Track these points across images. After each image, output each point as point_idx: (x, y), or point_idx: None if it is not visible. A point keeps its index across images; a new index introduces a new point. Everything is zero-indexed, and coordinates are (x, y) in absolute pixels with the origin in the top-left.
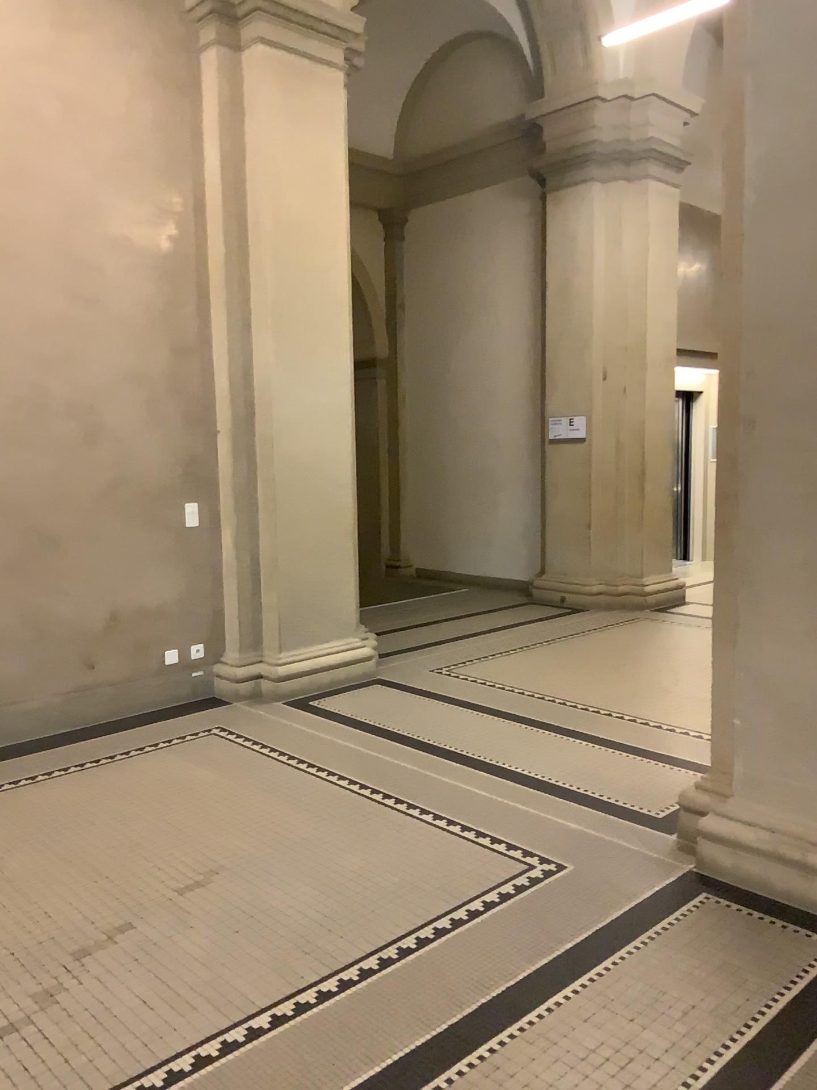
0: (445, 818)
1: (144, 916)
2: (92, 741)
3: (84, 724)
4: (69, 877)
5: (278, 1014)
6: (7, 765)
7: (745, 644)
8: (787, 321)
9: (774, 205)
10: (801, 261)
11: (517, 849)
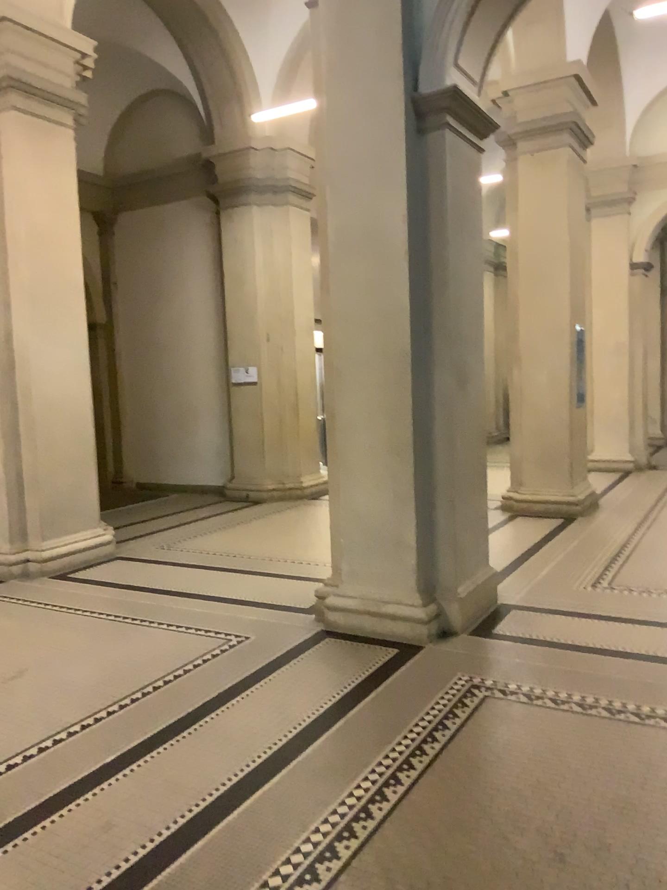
0: (175, 624)
1: None
2: None
3: None
4: None
5: (85, 722)
6: None
7: (344, 496)
8: (355, 316)
9: (345, 253)
10: (359, 284)
11: (221, 633)
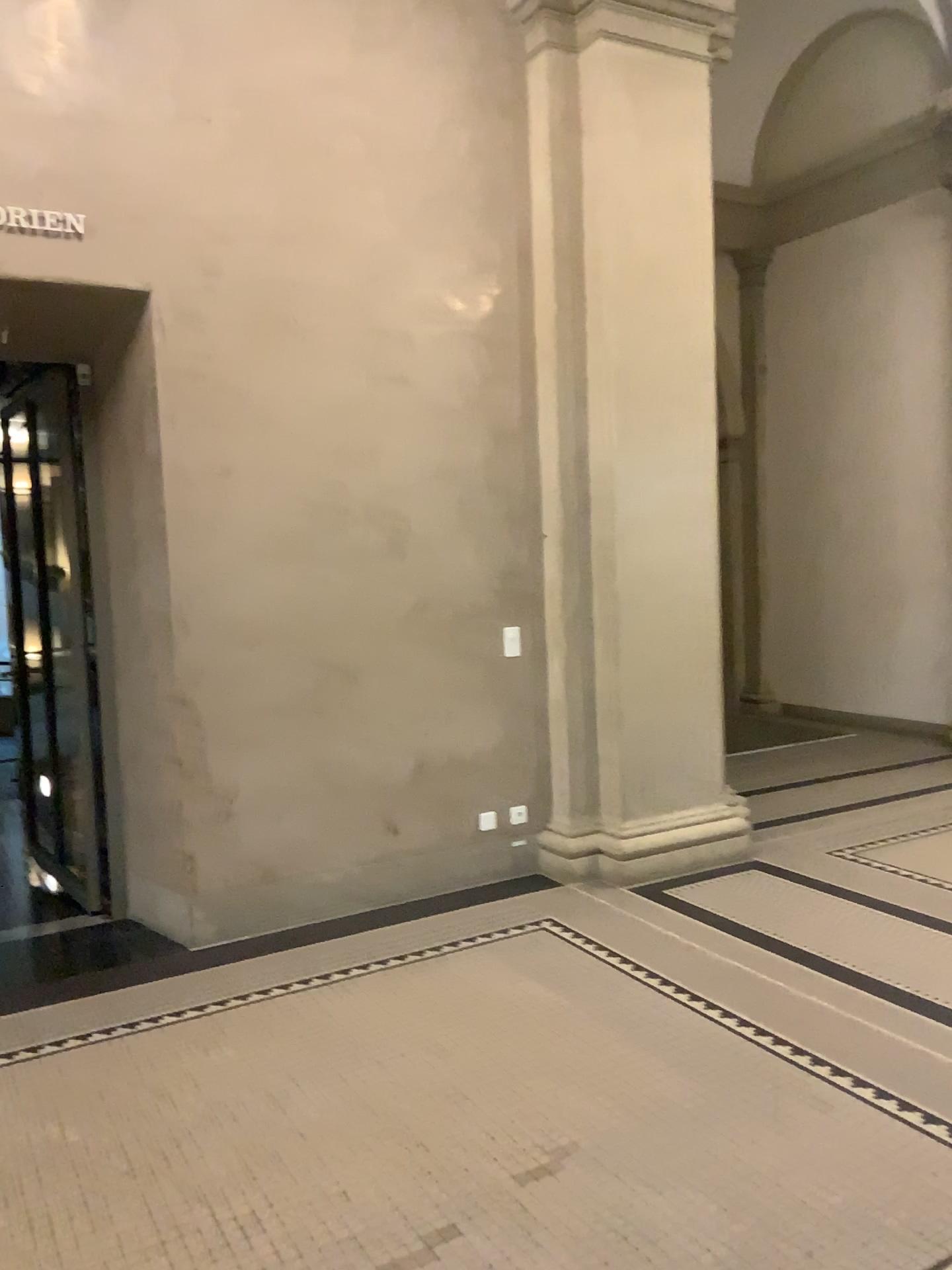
0: (896, 1097)
1: (475, 1221)
2: (395, 931)
3: (385, 906)
4: (374, 1140)
5: None
6: (296, 957)
7: None
8: None
9: None
10: None
11: None
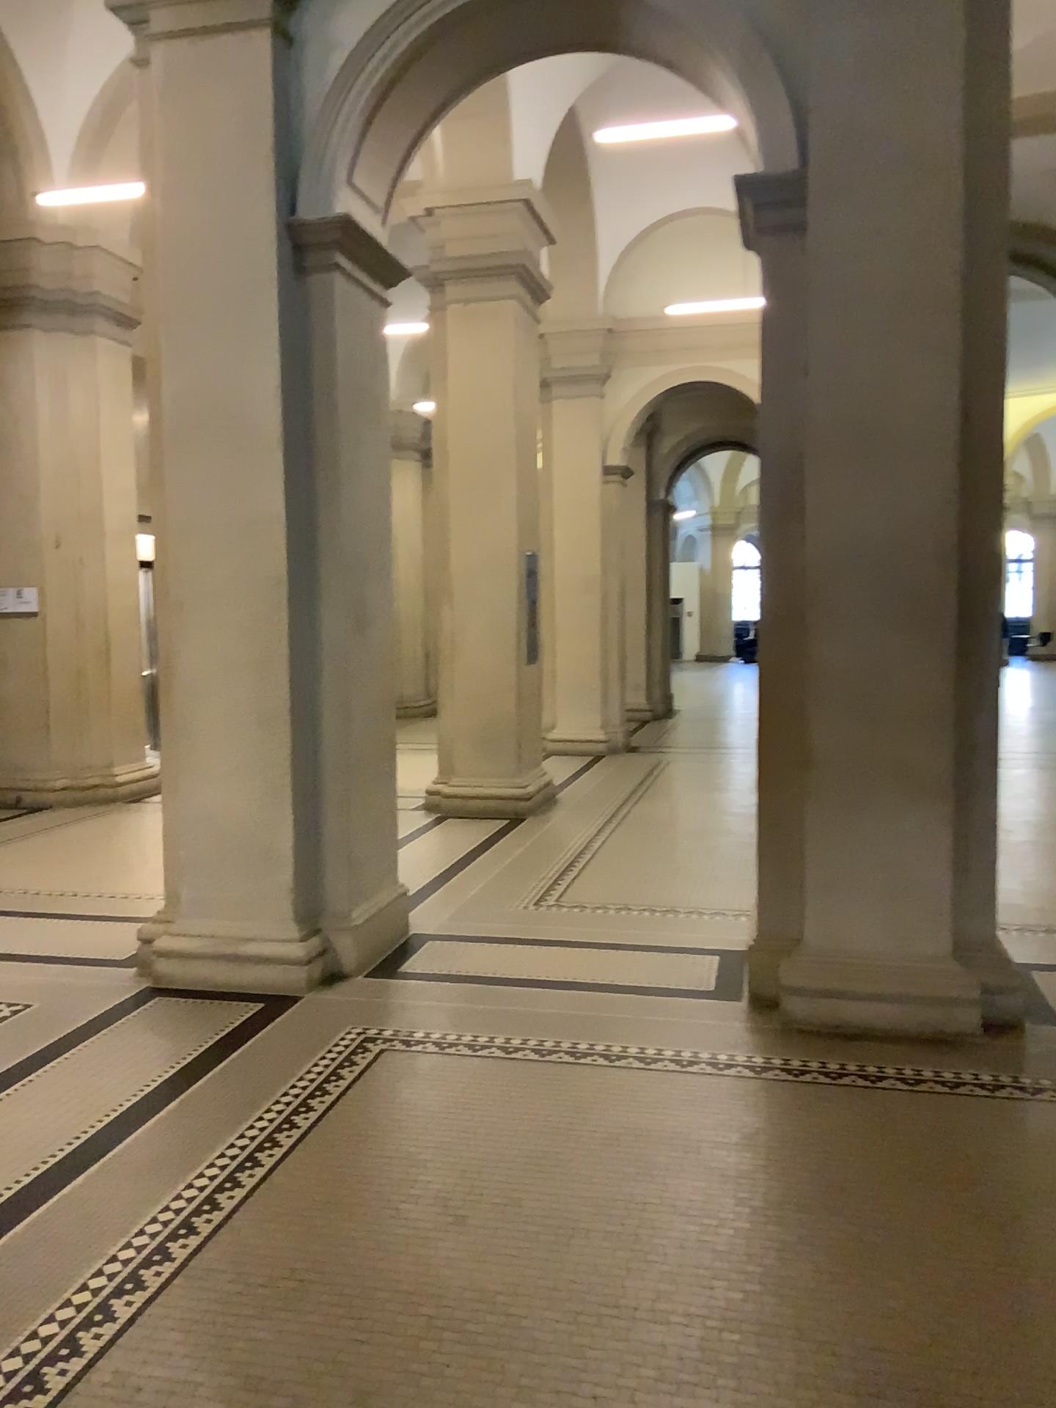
0: None
1: None
2: None
3: None
4: None
5: None
6: None
7: (184, 786)
8: (203, 524)
9: (190, 431)
10: (211, 478)
11: None
